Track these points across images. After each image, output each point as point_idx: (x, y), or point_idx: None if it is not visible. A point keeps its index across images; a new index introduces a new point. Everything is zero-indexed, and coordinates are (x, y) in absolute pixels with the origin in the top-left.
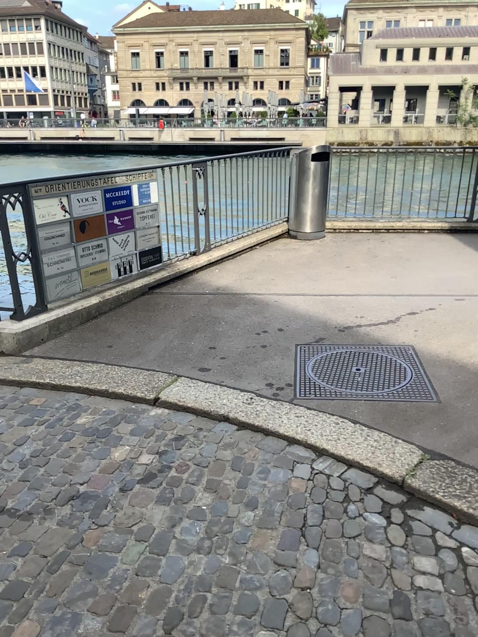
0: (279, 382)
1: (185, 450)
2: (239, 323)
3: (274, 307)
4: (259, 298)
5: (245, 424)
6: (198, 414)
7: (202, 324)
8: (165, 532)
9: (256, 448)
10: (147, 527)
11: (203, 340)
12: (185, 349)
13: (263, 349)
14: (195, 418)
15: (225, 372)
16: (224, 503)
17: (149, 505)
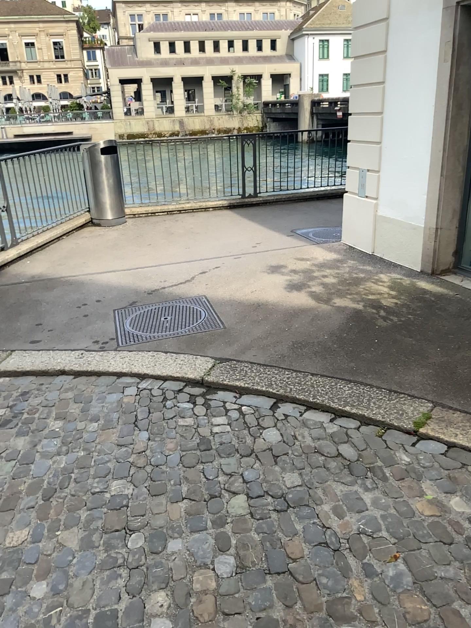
0: (102, 338)
1: (33, 398)
2: (59, 301)
3: (88, 284)
4: (73, 279)
5: (79, 371)
6: (38, 373)
7: (25, 307)
8: (30, 449)
9: (91, 385)
10: (14, 450)
11: (29, 319)
12: (13, 329)
13: (85, 317)
14: (36, 377)
15: (55, 340)
16: (73, 422)
17: (12, 438)
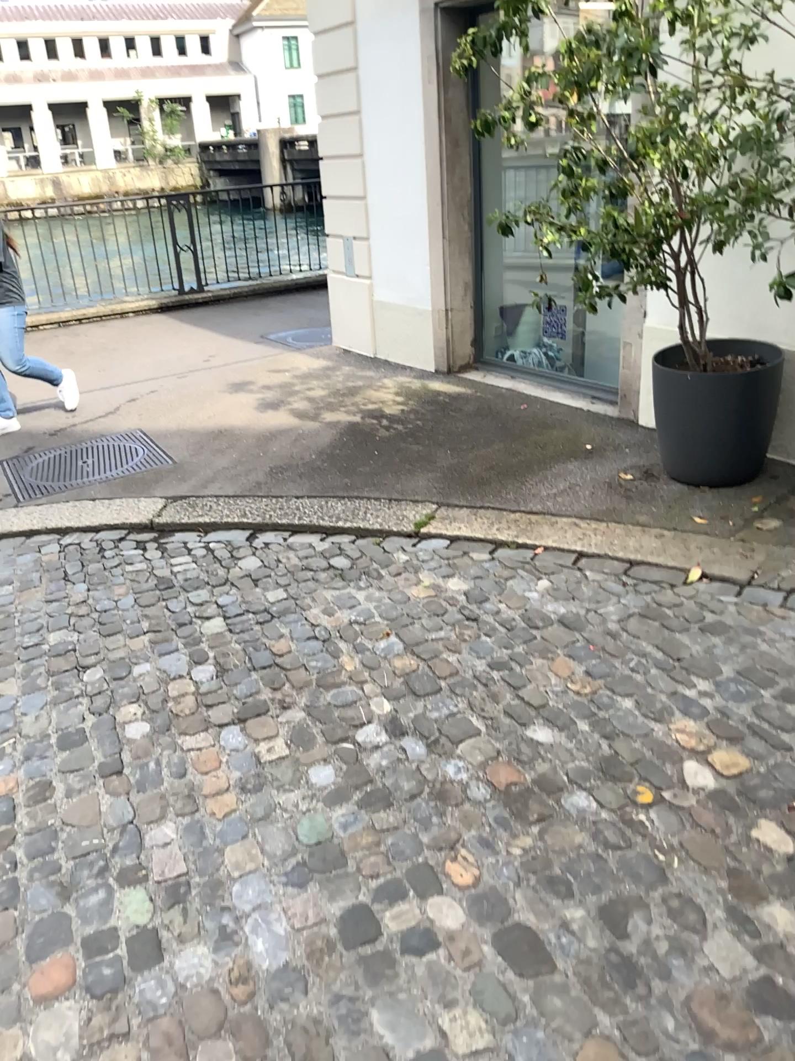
0: None
1: None
2: None
3: None
4: None
5: None
6: None
7: None
8: None
9: None
10: None
11: None
12: None
13: None
14: None
15: None
16: None
17: None
